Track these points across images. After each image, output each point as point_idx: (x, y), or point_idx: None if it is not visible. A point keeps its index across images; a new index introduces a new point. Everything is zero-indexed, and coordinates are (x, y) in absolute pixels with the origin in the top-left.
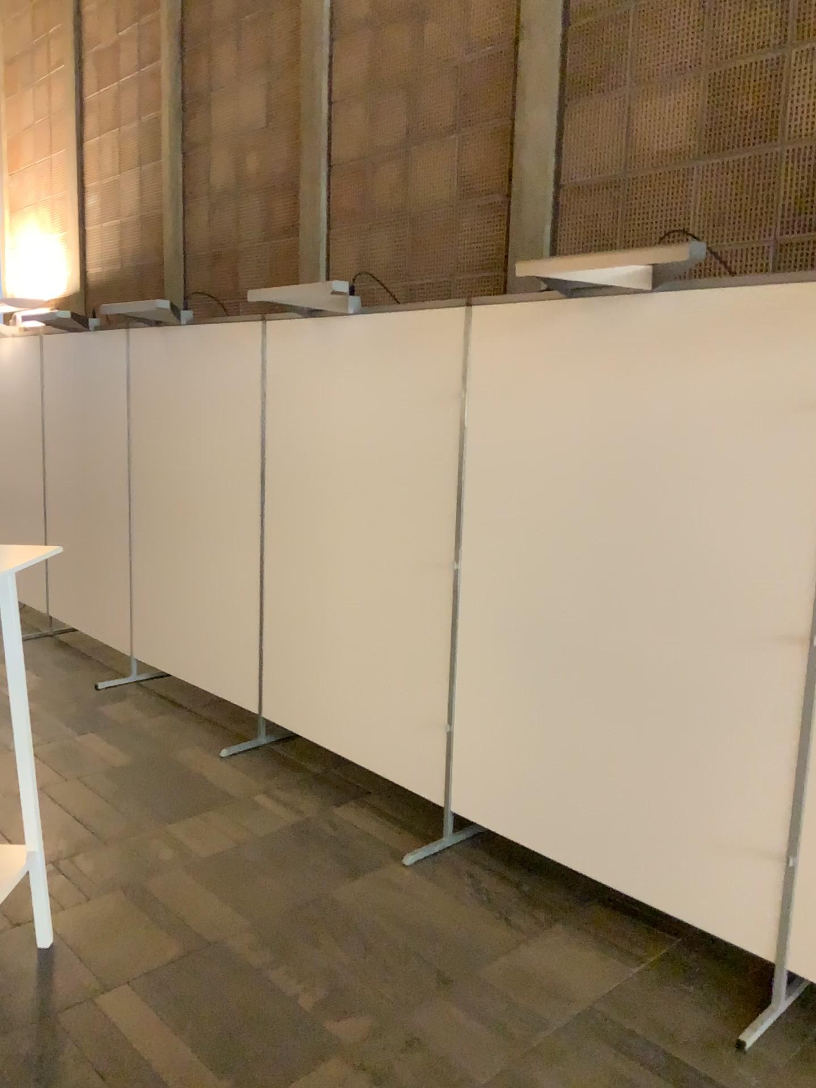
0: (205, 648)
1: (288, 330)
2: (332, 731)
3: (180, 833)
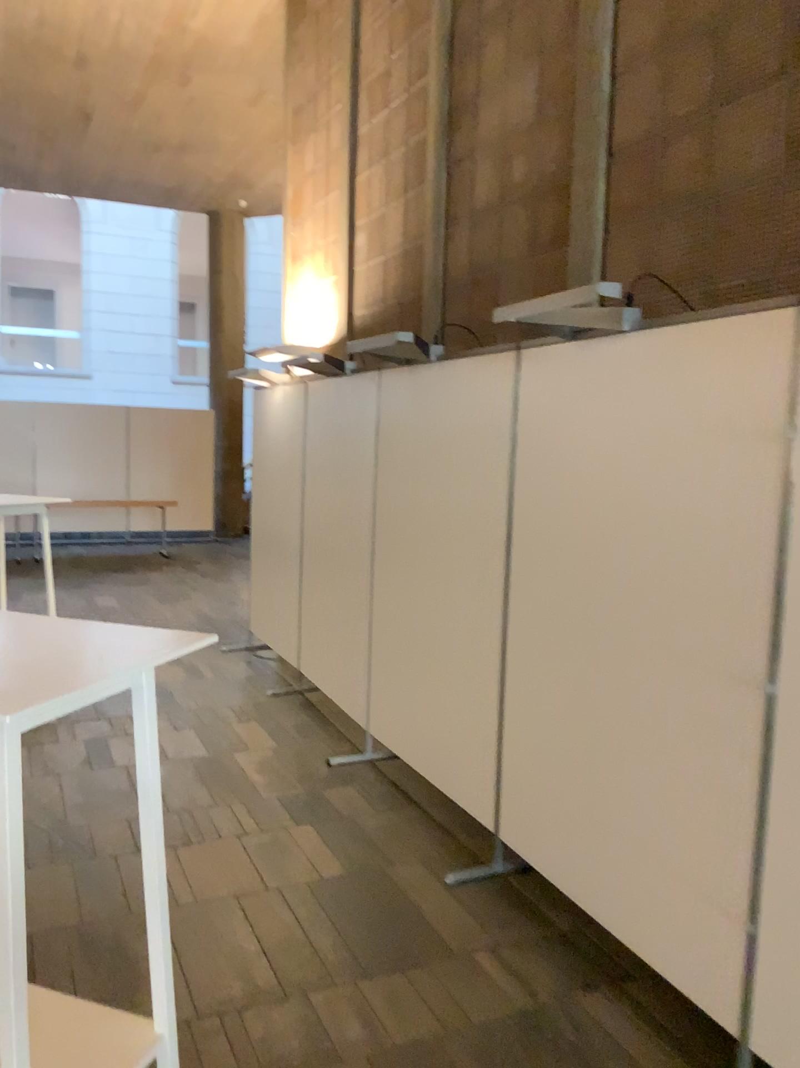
0: (442, 743)
1: (551, 365)
2: (584, 884)
3: (375, 1000)
